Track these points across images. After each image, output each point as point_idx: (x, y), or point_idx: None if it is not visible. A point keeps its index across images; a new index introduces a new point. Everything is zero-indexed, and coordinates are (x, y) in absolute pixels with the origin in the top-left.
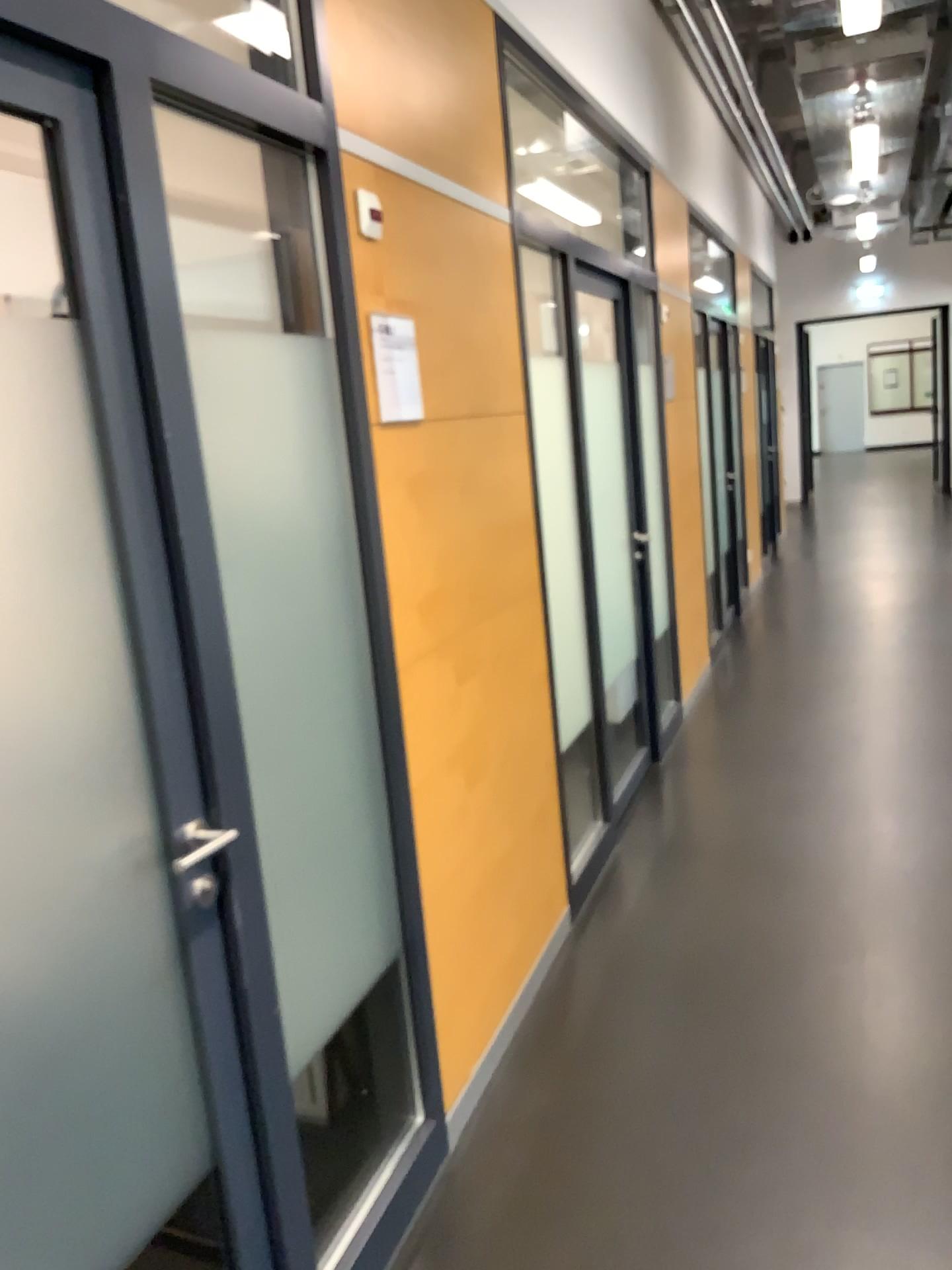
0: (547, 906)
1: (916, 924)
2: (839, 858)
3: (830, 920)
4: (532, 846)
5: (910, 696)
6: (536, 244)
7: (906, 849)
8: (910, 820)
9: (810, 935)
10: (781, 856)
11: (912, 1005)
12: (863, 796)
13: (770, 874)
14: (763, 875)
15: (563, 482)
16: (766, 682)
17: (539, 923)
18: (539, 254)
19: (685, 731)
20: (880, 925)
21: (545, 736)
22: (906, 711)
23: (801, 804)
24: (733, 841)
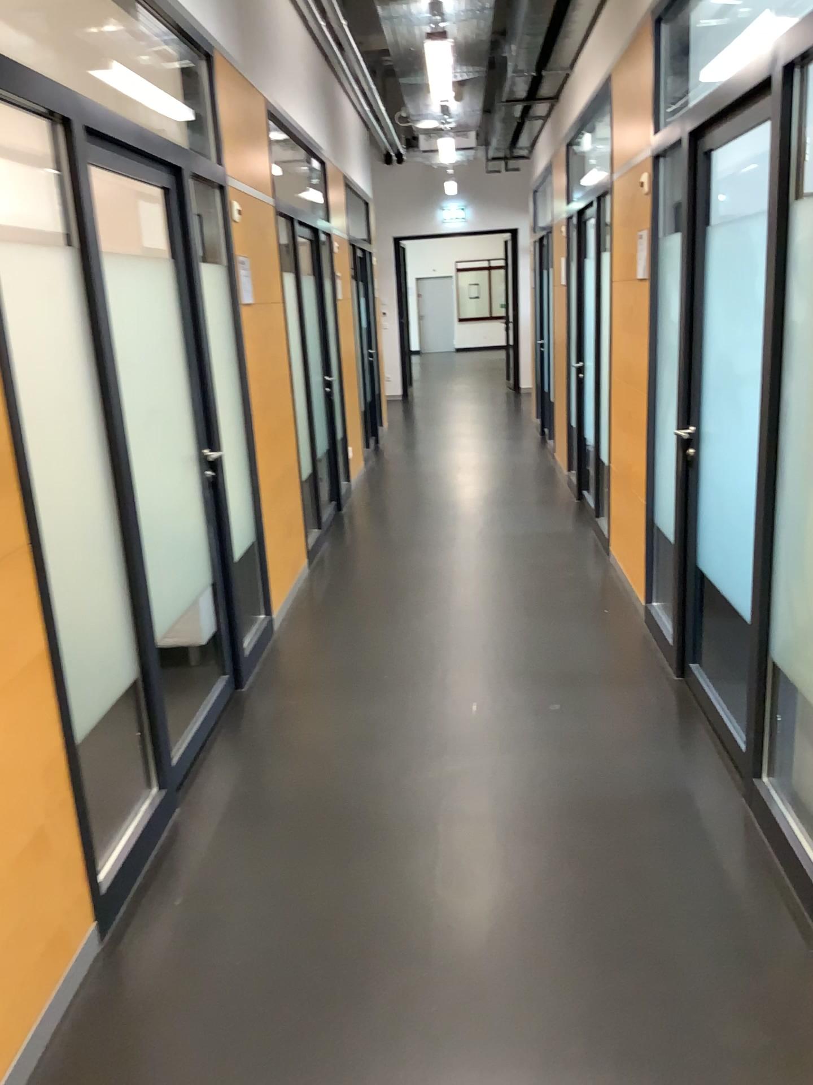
0: (53, 948)
1: (488, 898)
2: (412, 808)
3: (399, 901)
4: (19, 889)
5: (485, 597)
6: (16, 97)
7: (479, 791)
8: (484, 751)
9: (376, 927)
10: (353, 809)
11: (482, 1028)
12: (439, 721)
13: (339, 837)
14: (332, 839)
15: (82, 403)
16: (355, 587)
17: (36, 980)
18: (23, 112)
19: (271, 648)
20: (451, 903)
21: (38, 739)
22: (482, 615)
23: (378, 736)
24: (305, 791)
